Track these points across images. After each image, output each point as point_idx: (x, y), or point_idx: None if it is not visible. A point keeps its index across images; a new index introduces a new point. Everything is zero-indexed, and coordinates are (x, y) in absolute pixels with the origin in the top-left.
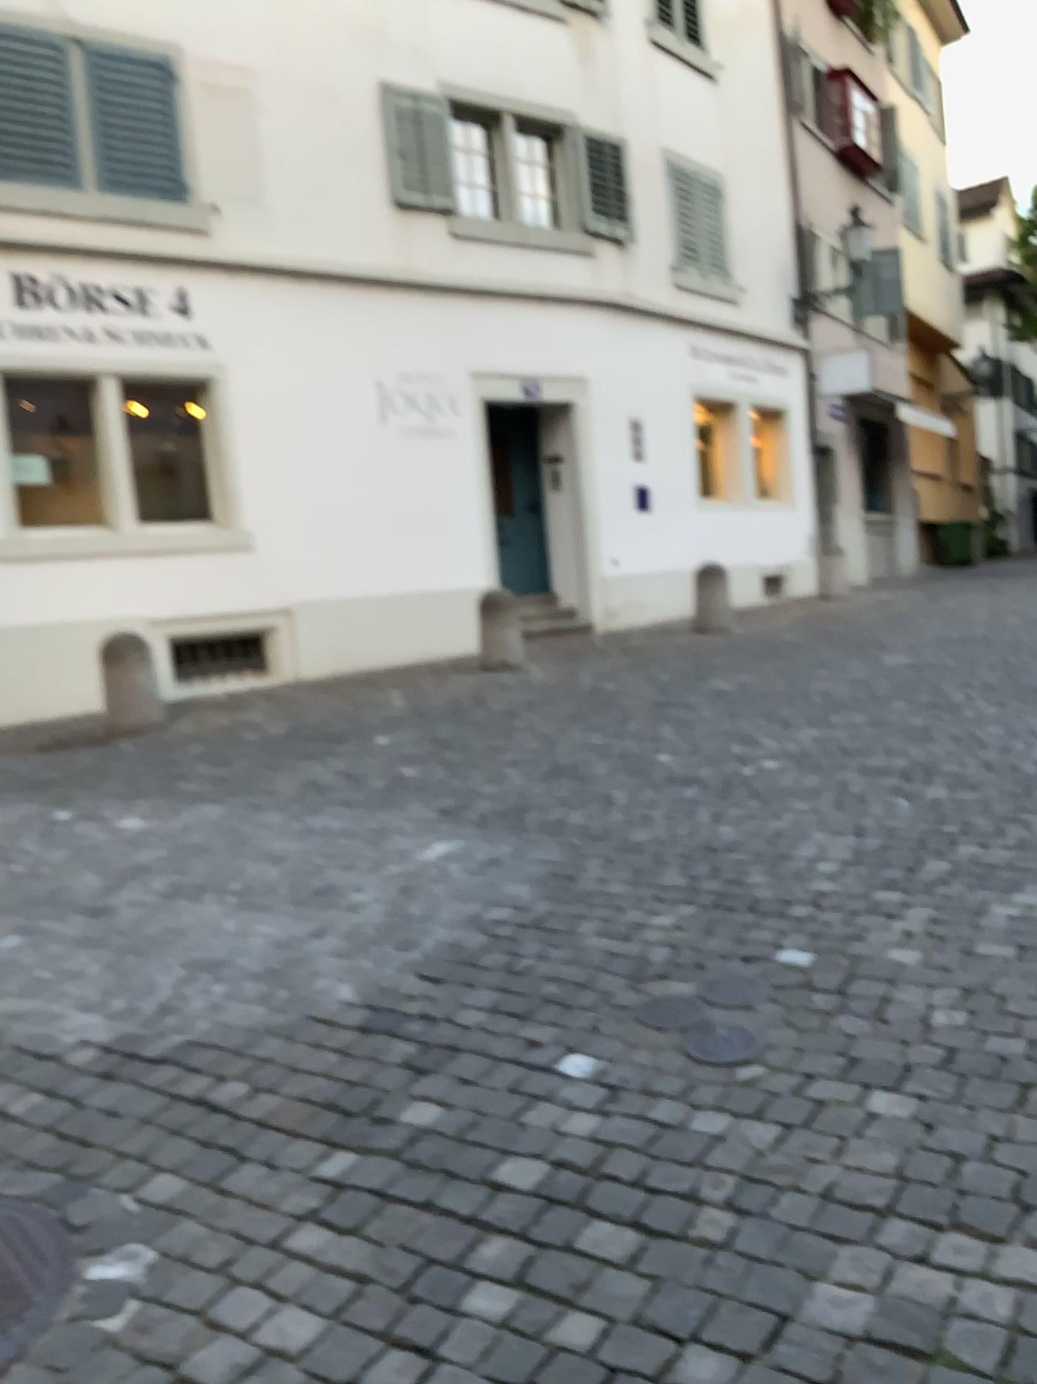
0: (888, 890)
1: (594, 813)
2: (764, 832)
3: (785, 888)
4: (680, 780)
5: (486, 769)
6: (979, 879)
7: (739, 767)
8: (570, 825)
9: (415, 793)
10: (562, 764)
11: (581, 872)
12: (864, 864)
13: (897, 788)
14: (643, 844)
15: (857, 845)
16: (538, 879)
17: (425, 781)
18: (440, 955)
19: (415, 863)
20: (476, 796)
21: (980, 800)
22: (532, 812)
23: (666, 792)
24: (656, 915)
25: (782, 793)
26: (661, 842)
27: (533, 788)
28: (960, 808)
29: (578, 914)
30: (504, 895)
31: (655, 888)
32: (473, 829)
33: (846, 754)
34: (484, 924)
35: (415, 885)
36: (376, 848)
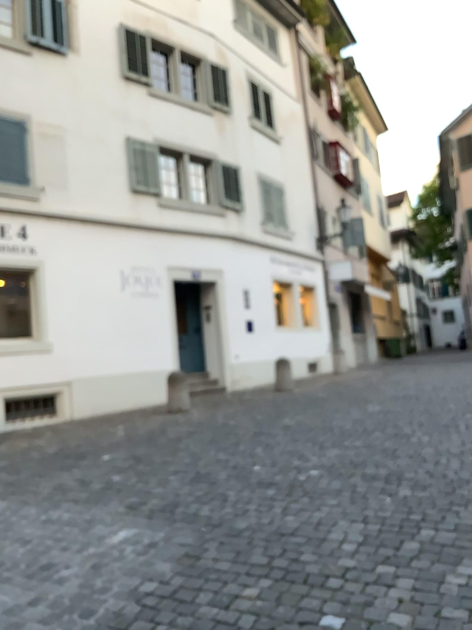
0: (386, 569)
1: (213, 508)
2: (310, 522)
3: (324, 567)
4: (263, 485)
5: (157, 477)
6: (439, 559)
7: (296, 476)
8: (199, 517)
9: (114, 494)
10: (199, 474)
11: (201, 554)
12: (370, 547)
13: (383, 491)
14: (240, 532)
15: (364, 533)
16: (176, 560)
17: (122, 485)
18: (104, 625)
19: (103, 546)
20: (149, 496)
21: (431, 500)
22: (178, 507)
23: (255, 494)
24: (245, 590)
25: (320, 495)
26: (251, 530)
27: (181, 490)
28: (420, 505)
29: (196, 590)
30: (153, 572)
31: (245, 567)
32: (142, 521)
33: (354, 468)
34: (136, 599)
35: (100, 564)
36: (83, 534)
